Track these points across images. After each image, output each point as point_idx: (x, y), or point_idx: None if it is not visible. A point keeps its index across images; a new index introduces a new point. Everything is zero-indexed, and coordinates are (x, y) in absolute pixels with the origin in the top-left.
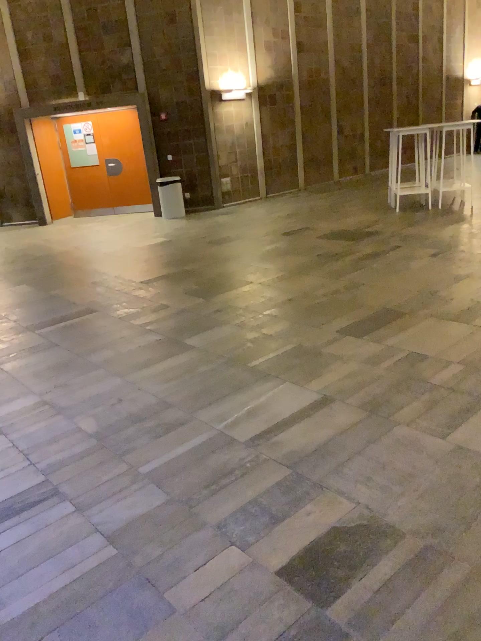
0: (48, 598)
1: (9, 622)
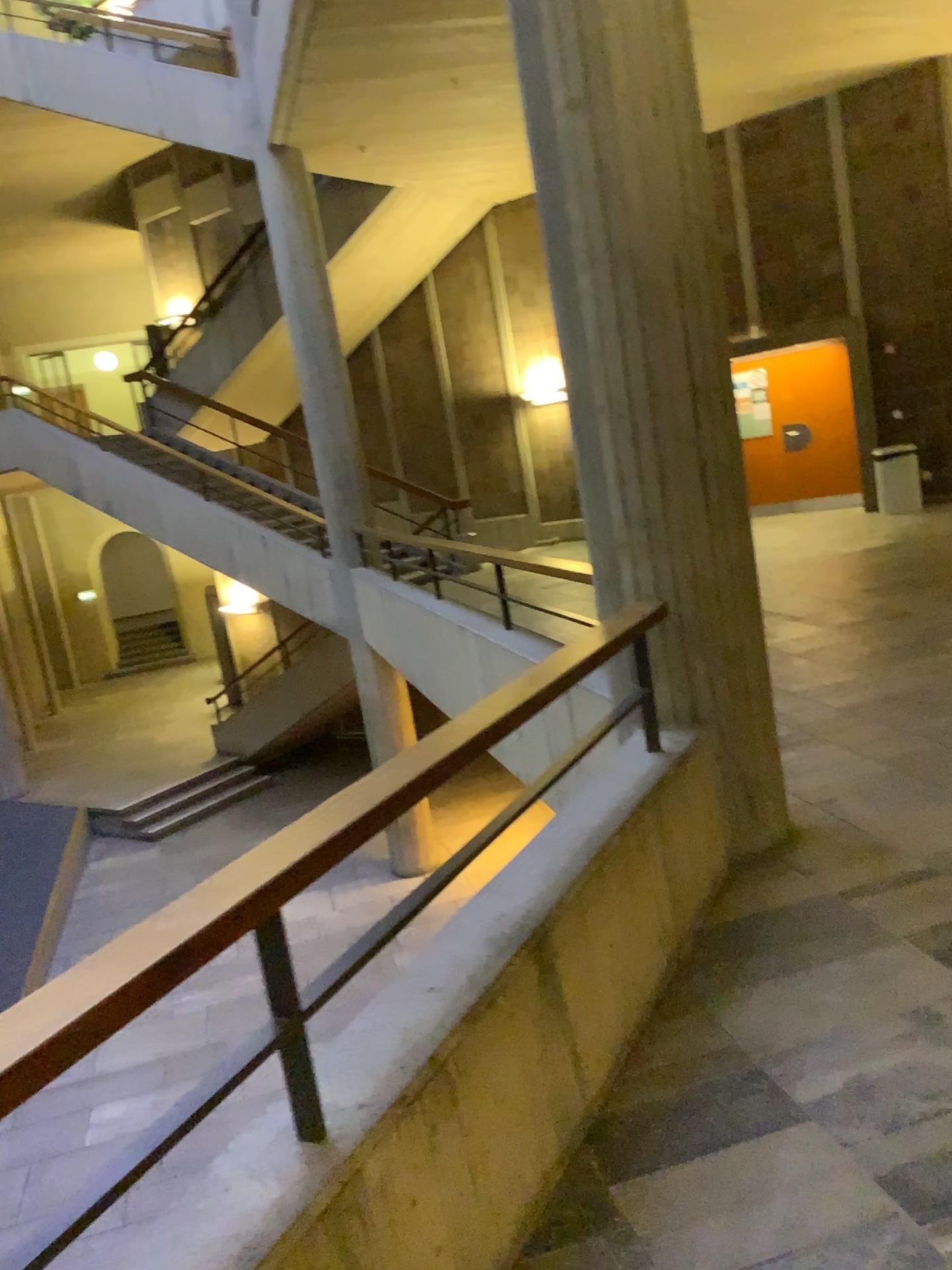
0: (842, 780)
1: (812, 788)
